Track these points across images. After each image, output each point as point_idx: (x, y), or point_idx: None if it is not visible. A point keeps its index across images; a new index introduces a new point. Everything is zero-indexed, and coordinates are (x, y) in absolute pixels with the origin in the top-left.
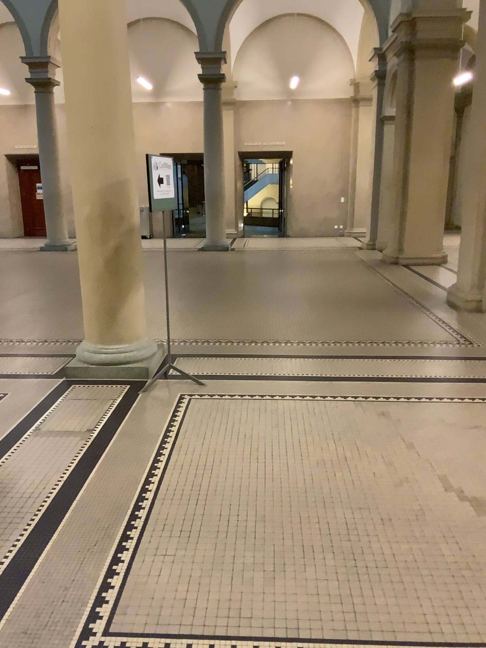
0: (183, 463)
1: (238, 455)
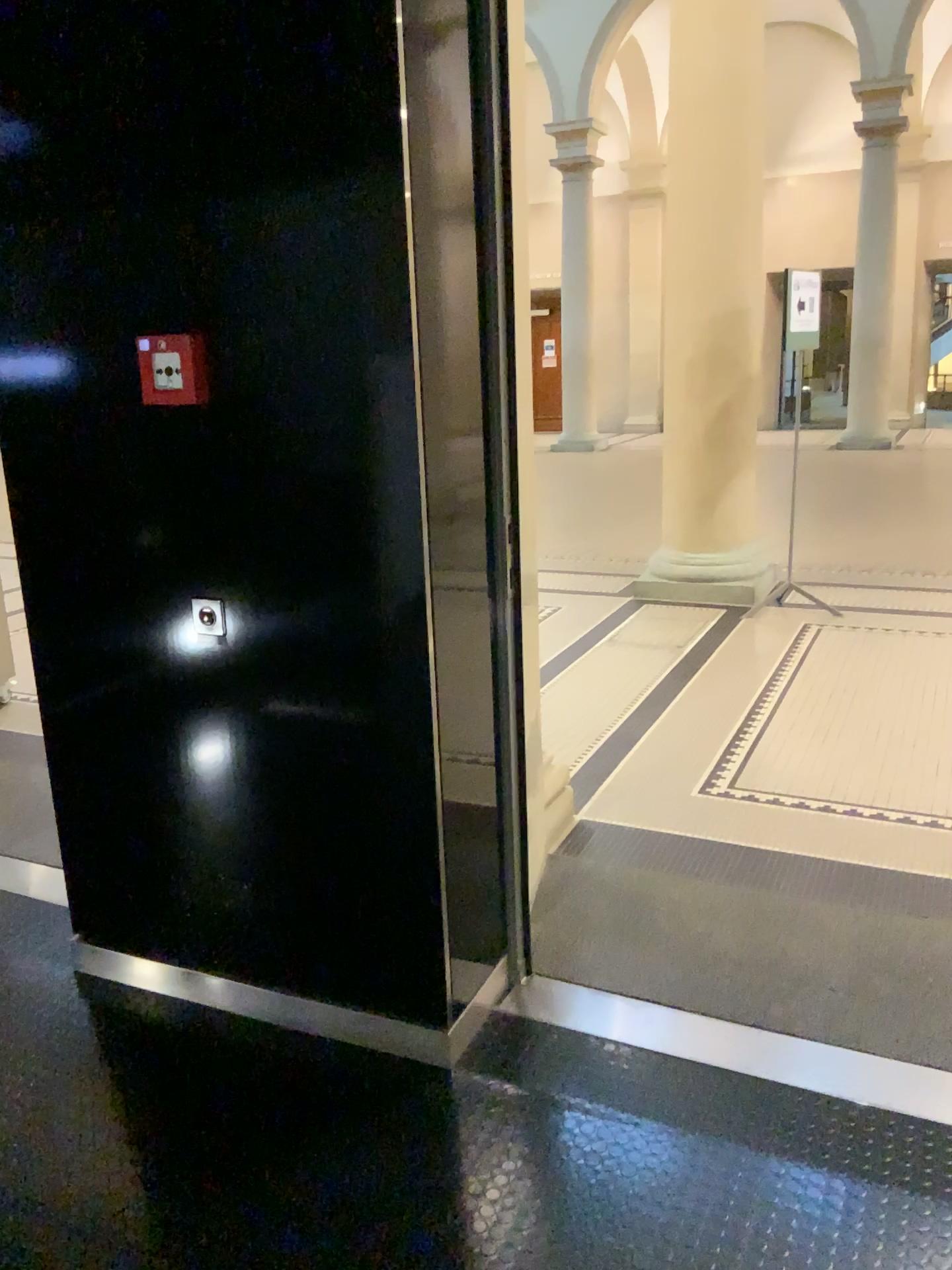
0: (813, 679)
1: (892, 679)
